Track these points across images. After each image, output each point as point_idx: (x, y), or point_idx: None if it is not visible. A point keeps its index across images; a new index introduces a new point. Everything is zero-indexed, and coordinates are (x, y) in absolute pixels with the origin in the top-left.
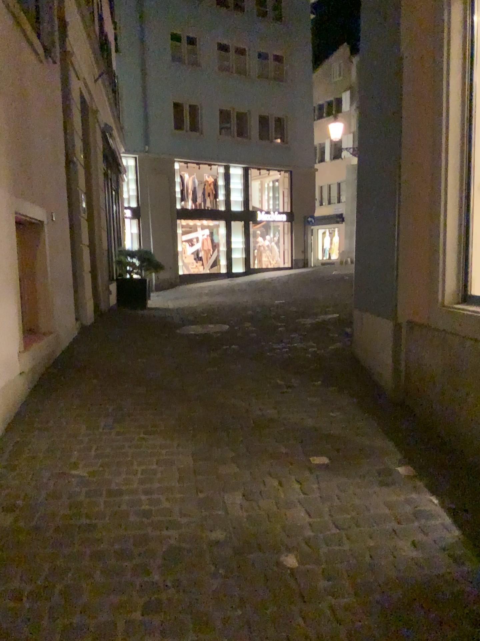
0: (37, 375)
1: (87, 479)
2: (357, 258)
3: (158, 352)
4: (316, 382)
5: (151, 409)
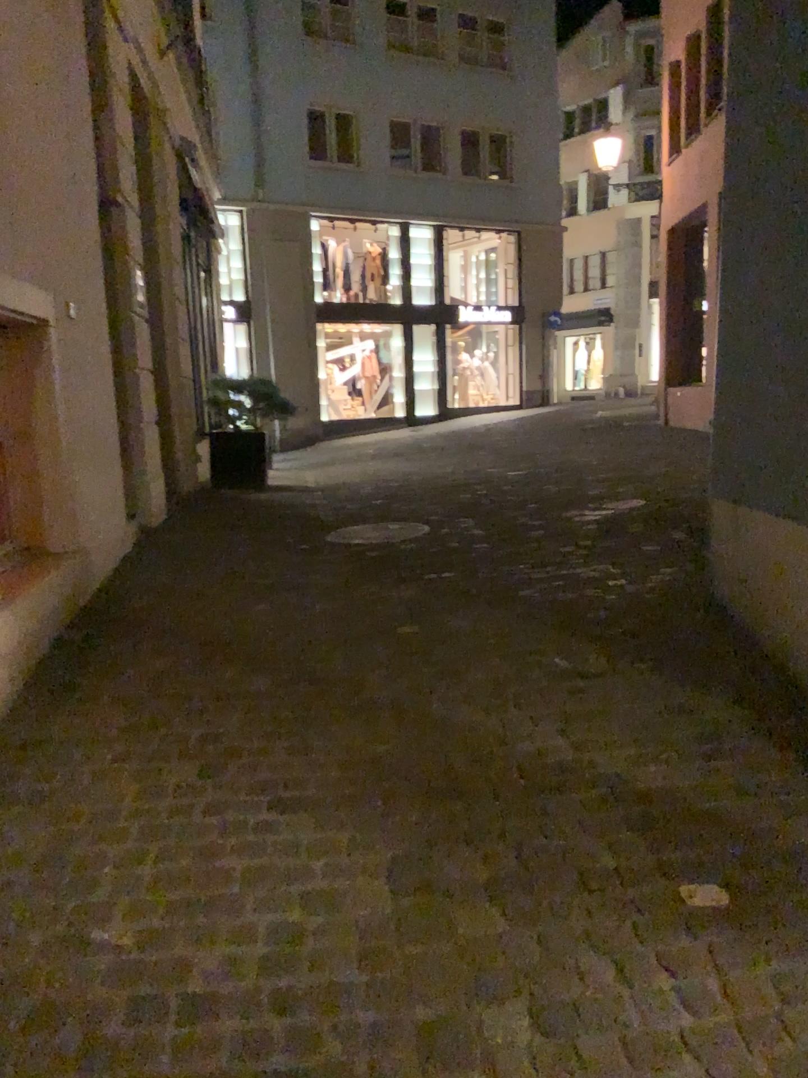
0: (33, 655)
1: (130, 964)
2: (722, 388)
3: (293, 589)
4: (641, 663)
5: (284, 737)
